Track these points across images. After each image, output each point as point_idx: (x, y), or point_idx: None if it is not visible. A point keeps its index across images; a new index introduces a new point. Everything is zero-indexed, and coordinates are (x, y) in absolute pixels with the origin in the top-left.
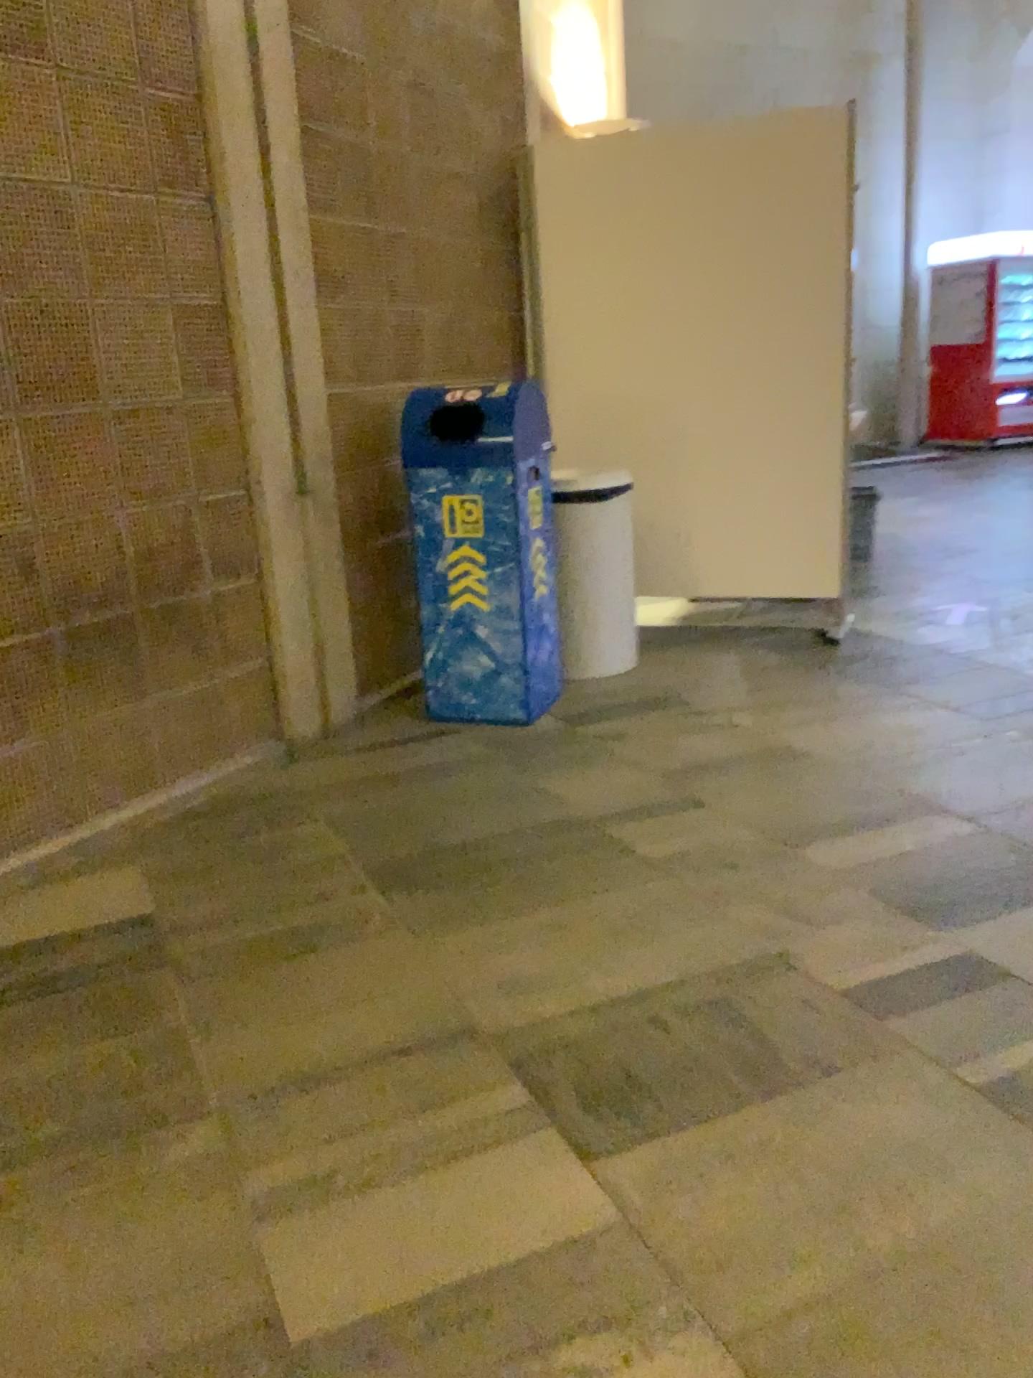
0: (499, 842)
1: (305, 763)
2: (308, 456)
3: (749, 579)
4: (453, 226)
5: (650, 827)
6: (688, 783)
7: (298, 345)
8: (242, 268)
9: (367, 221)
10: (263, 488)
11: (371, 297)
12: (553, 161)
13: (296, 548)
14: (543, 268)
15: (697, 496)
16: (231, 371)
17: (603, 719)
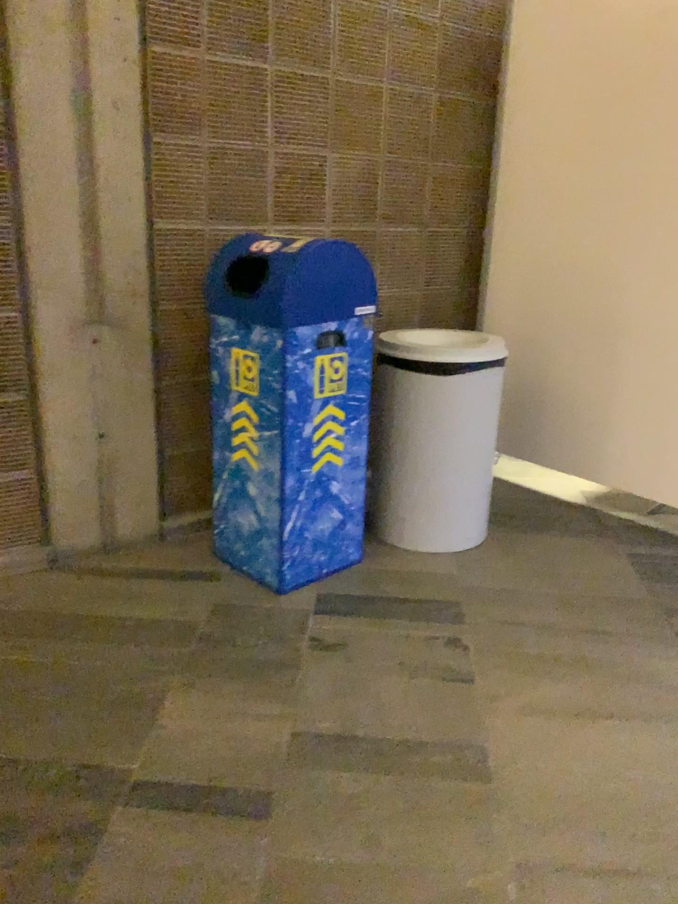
0: (2, 777)
1: (54, 575)
2: (107, 287)
3: (648, 484)
4: (391, 74)
5: (156, 834)
6: (293, 767)
7: (102, 177)
8: (28, 93)
9: (244, 59)
10: (38, 314)
11: (243, 138)
12: (530, 10)
13: (80, 375)
14: (503, 125)
15: (610, 382)
16: (3, 196)
17: (351, 615)
